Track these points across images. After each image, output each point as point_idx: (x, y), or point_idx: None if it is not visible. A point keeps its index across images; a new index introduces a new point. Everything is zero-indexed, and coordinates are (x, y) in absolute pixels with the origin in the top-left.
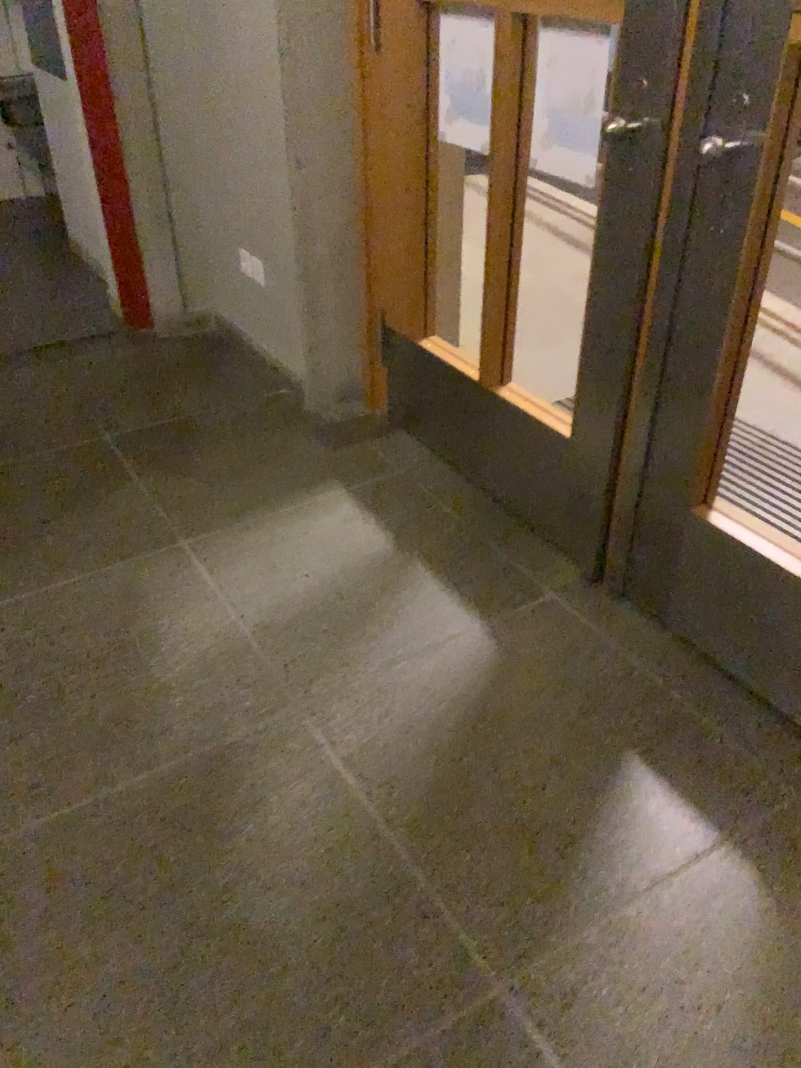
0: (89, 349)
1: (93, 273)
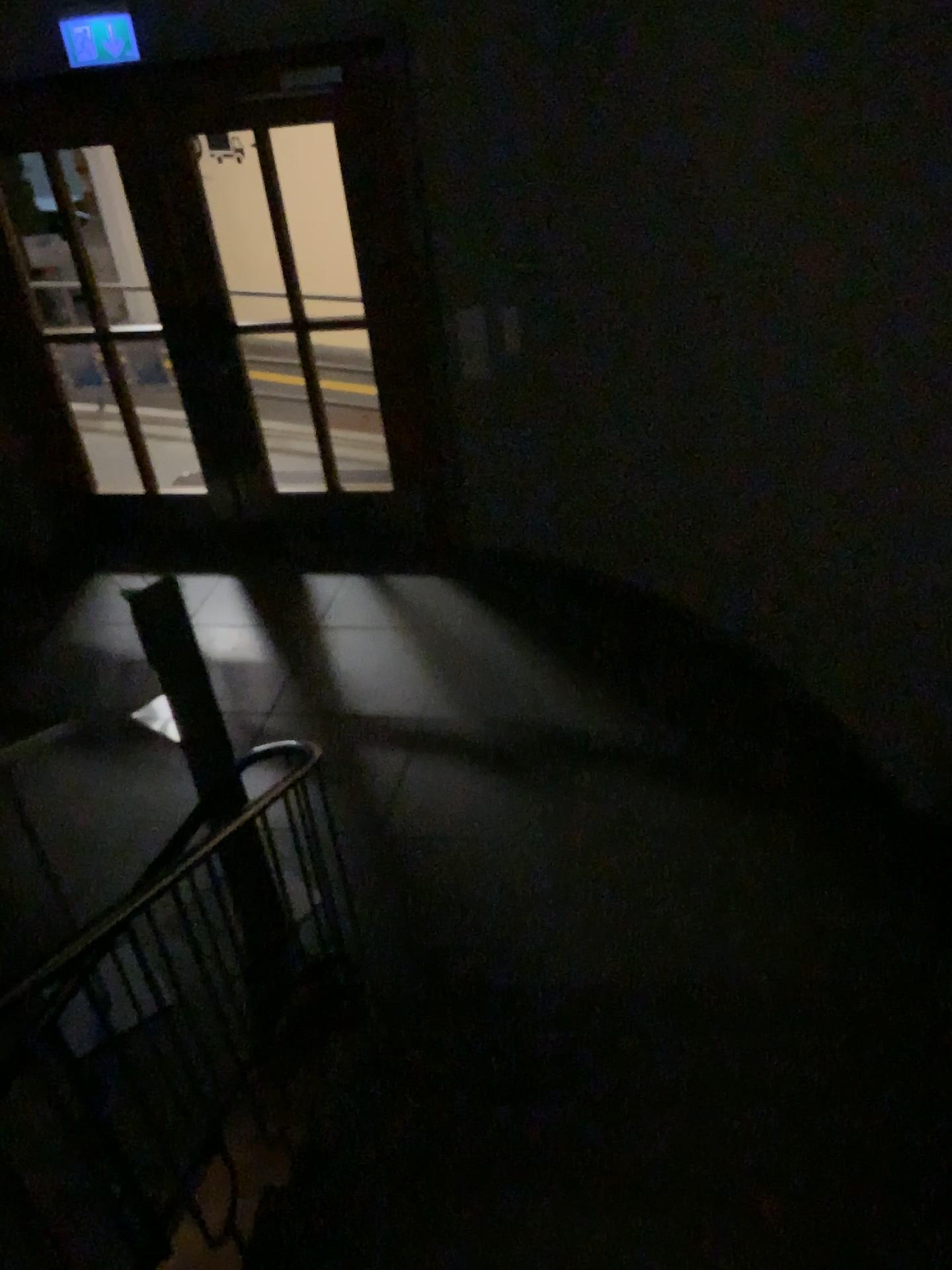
0: None
1: None
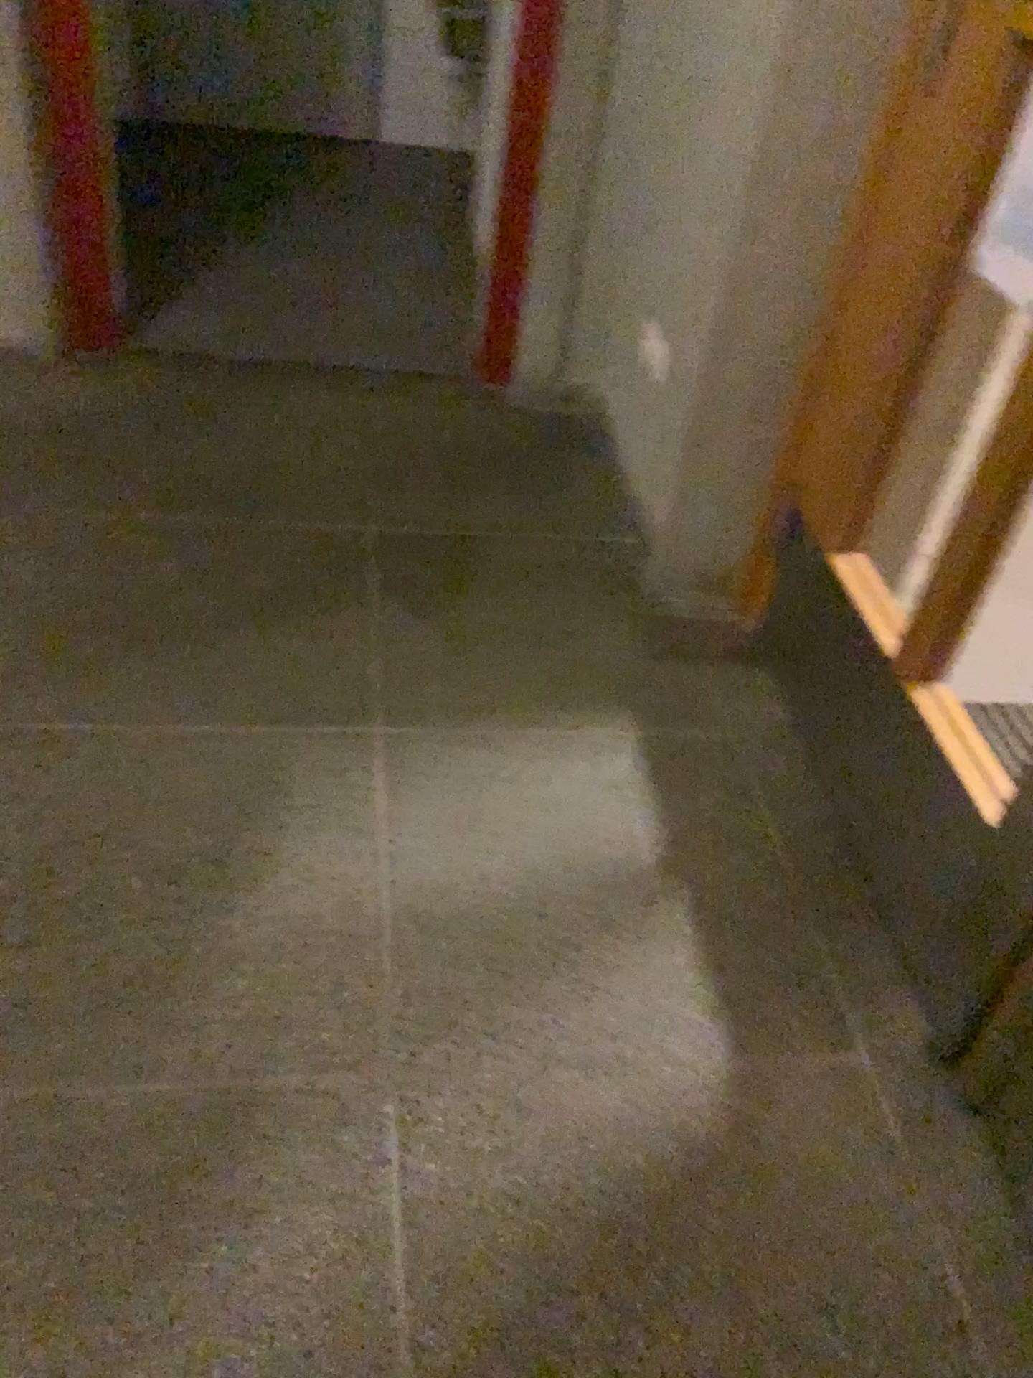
0: (409, 387)
1: (472, 278)
